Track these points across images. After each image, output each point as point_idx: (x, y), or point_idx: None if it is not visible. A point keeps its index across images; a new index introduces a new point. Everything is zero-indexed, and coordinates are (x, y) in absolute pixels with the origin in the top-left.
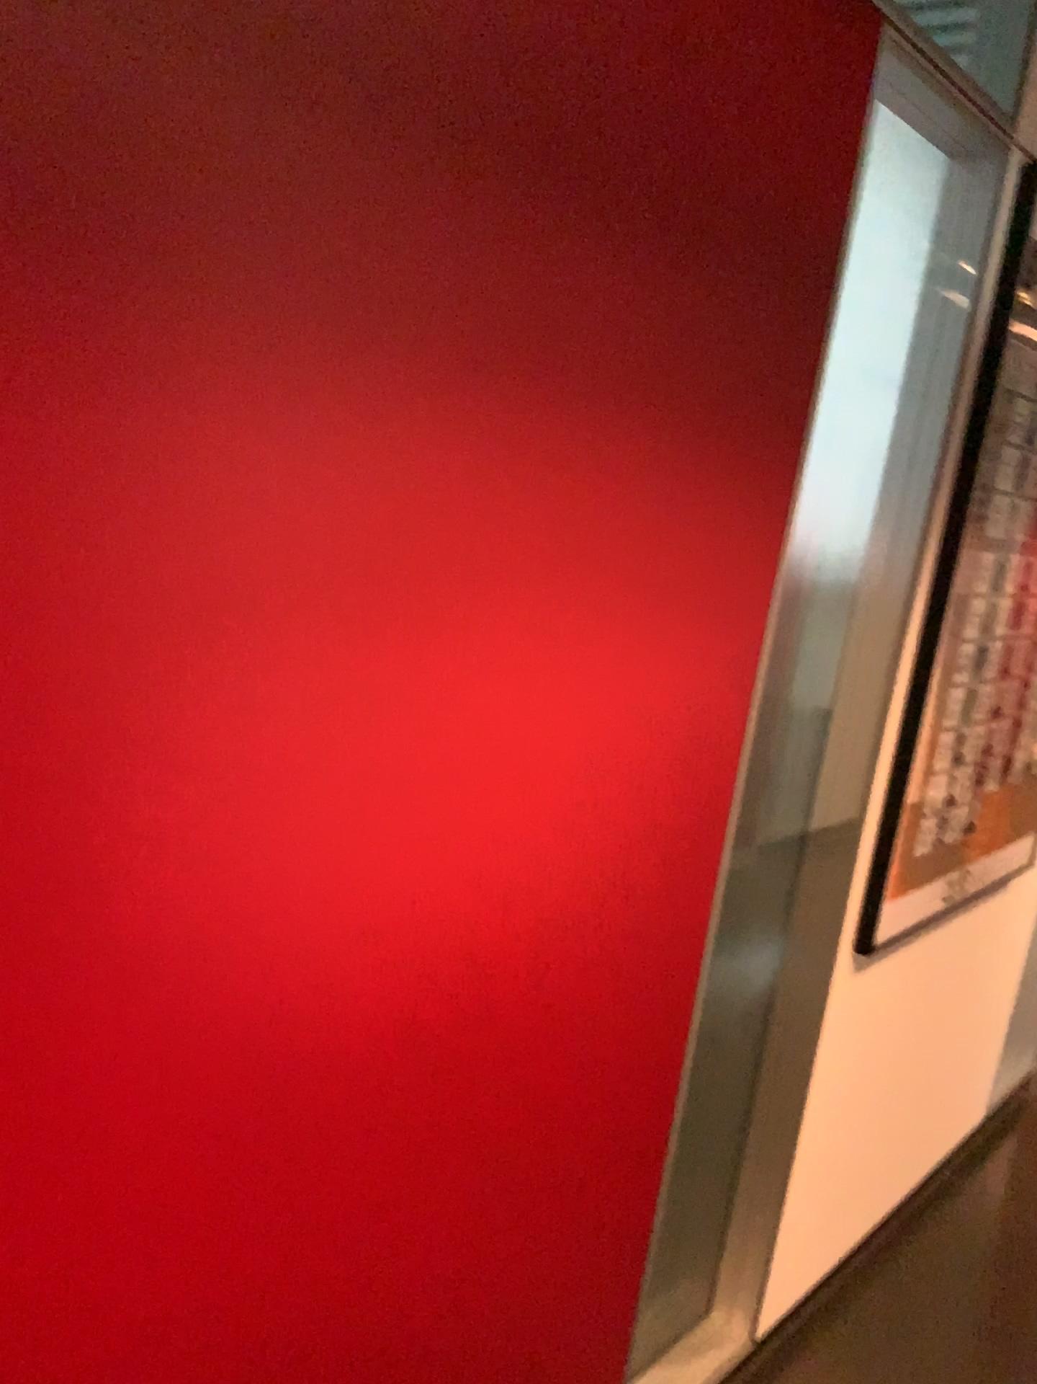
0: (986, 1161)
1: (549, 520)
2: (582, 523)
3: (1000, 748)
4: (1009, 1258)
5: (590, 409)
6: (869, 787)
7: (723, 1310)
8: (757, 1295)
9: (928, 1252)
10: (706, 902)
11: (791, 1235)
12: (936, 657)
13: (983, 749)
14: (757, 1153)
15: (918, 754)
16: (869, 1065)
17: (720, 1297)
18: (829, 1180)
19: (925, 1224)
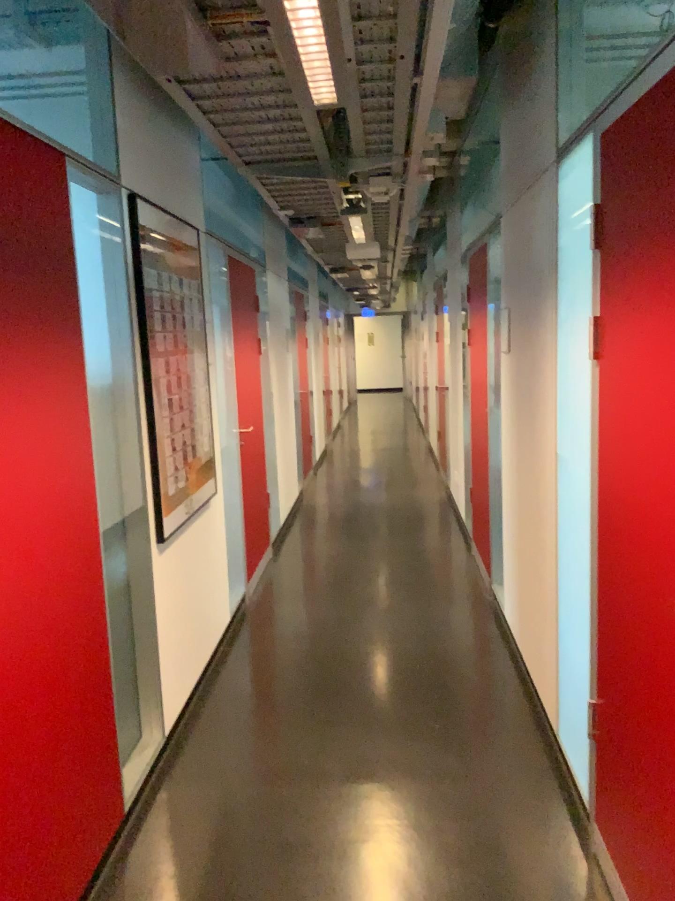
0: (238, 638)
1: (3, 380)
2: (13, 379)
3: (189, 441)
4: (258, 666)
5: (5, 333)
6: (142, 470)
7: (148, 730)
8: (160, 717)
9: (226, 679)
10: (95, 530)
11: (167, 687)
12: (152, 407)
13: (182, 443)
14: (142, 650)
15: (157, 451)
16: (176, 600)
17: (145, 725)
18: (175, 658)
19: (221, 670)
